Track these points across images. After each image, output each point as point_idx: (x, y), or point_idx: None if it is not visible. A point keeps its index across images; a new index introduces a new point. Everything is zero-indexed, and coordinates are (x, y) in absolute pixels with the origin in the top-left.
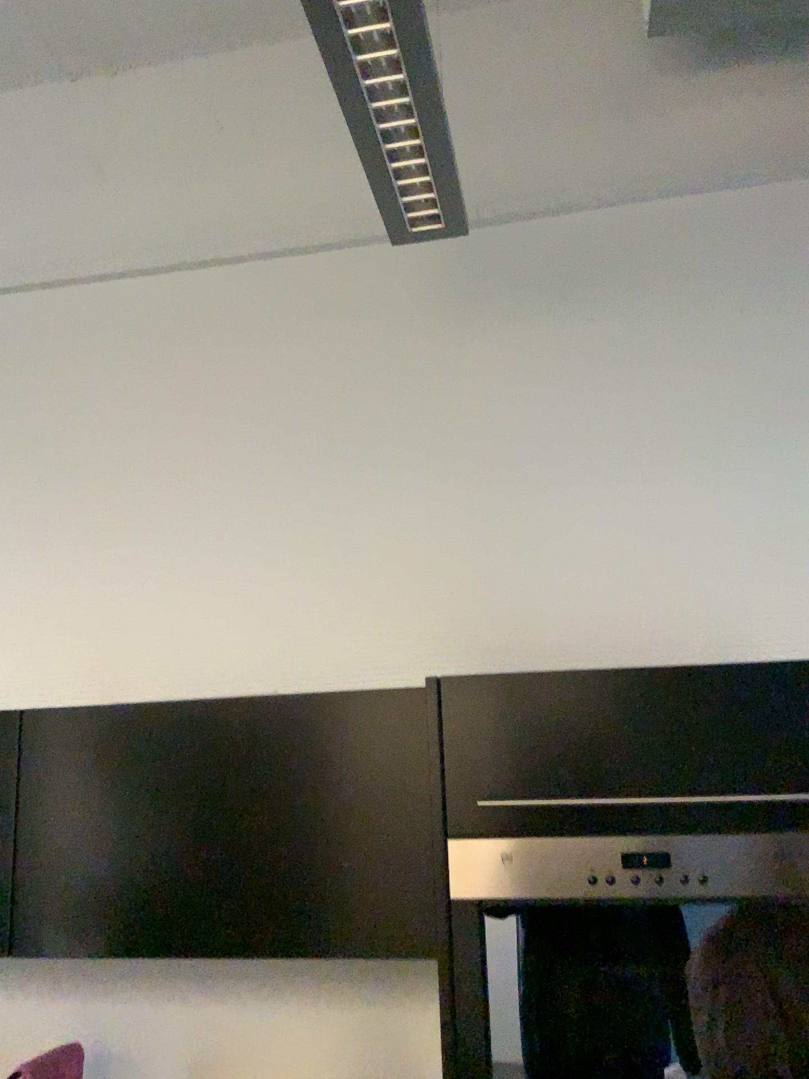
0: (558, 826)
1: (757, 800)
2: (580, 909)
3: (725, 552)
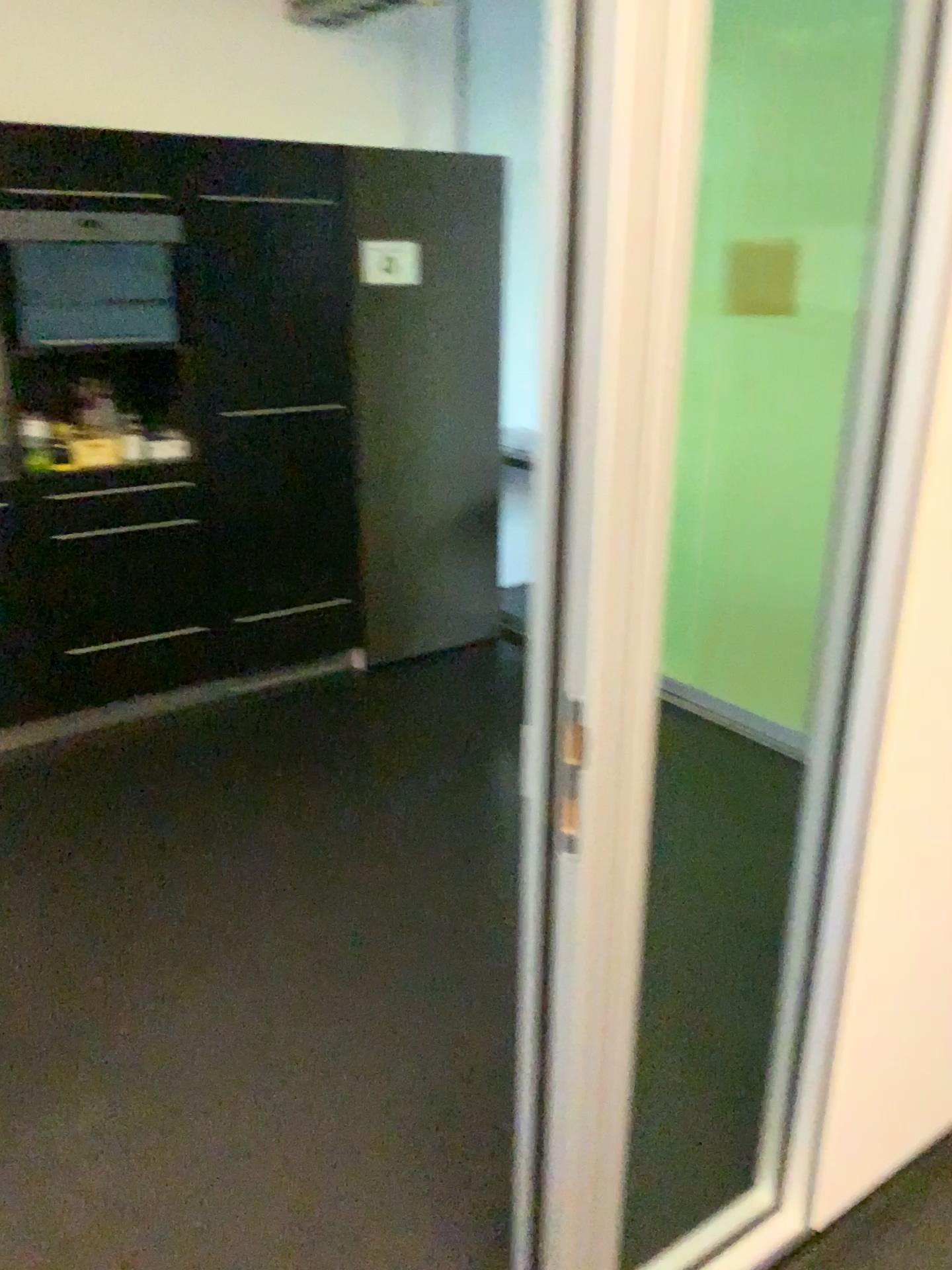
0: (48, 205)
1: (141, 198)
2: (61, 246)
3: (100, 62)
